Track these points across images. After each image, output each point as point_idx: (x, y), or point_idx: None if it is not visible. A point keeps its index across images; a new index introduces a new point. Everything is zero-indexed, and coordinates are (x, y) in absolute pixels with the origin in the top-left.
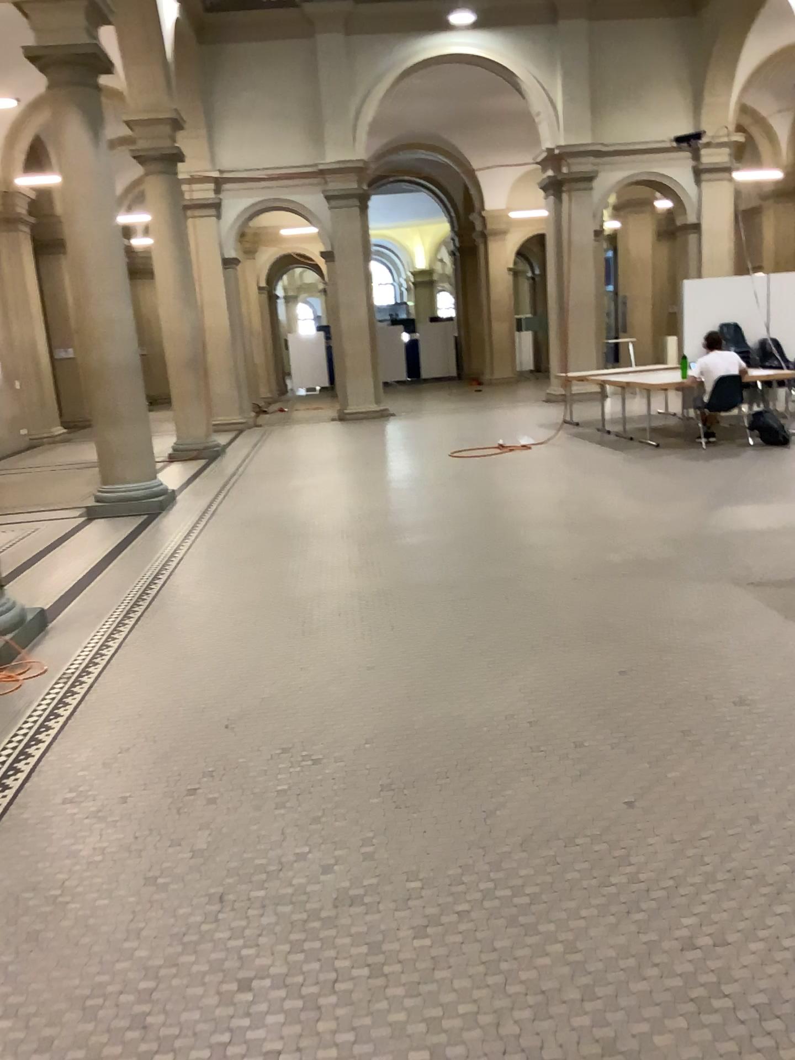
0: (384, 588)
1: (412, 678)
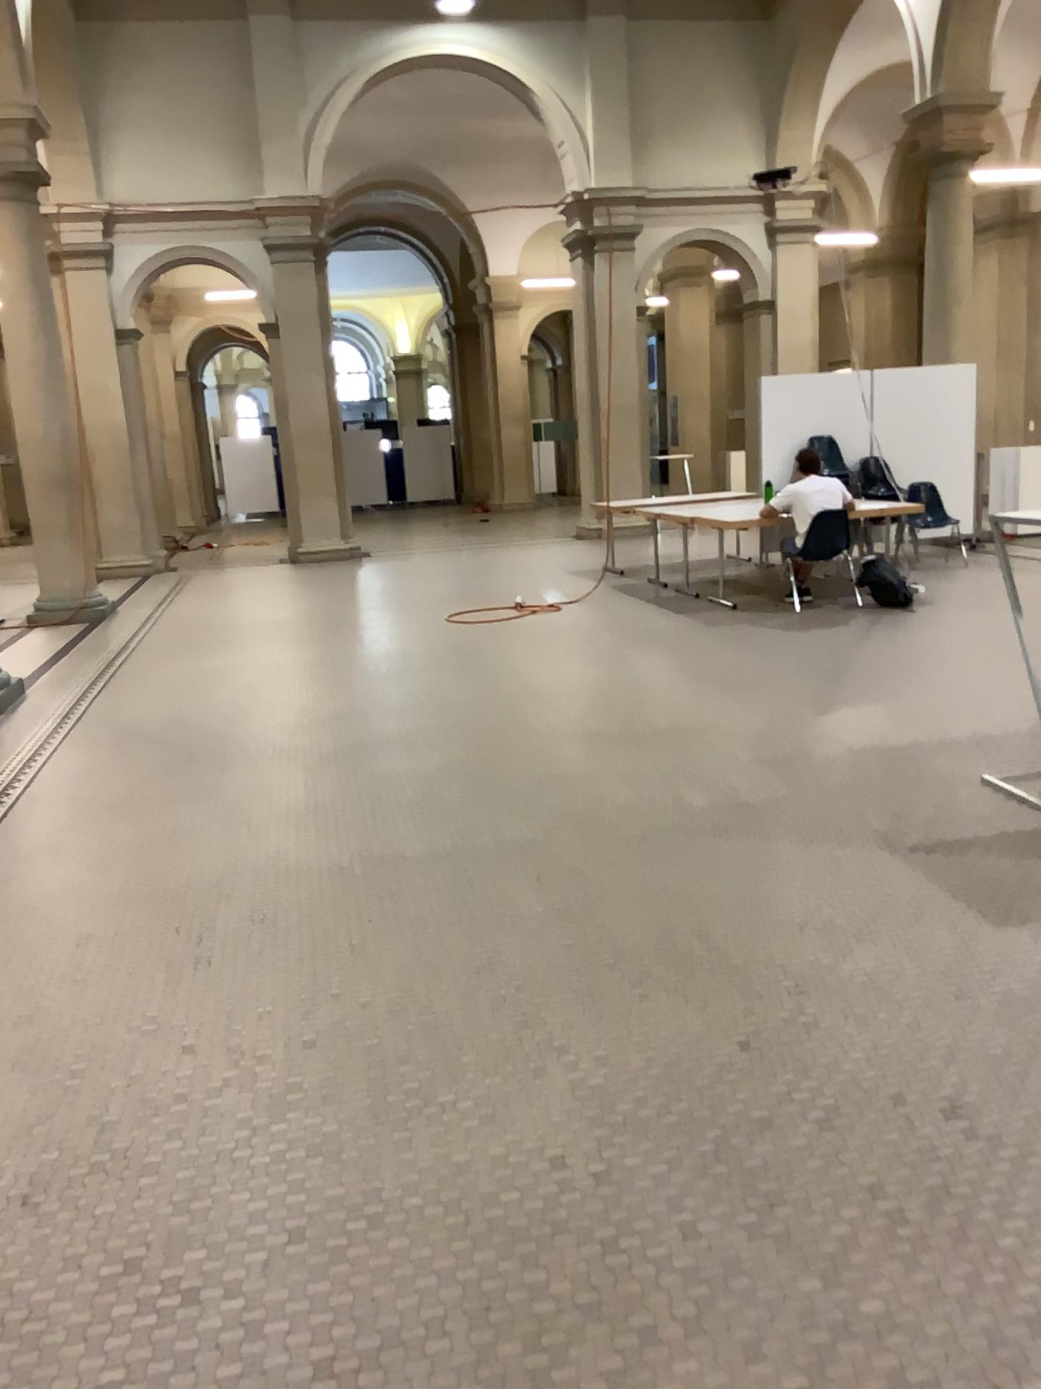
0: (336, 868)
1: (375, 1076)
